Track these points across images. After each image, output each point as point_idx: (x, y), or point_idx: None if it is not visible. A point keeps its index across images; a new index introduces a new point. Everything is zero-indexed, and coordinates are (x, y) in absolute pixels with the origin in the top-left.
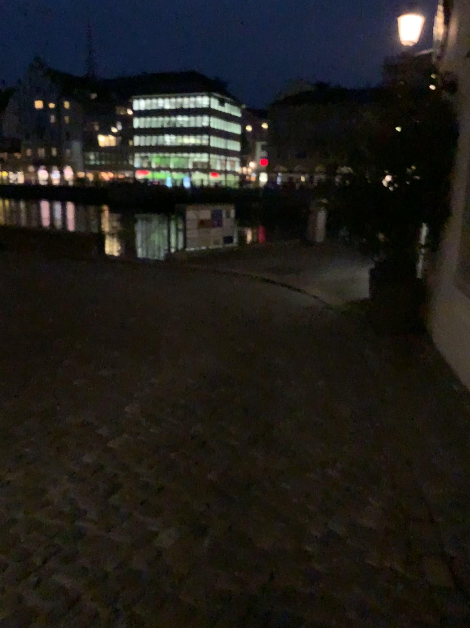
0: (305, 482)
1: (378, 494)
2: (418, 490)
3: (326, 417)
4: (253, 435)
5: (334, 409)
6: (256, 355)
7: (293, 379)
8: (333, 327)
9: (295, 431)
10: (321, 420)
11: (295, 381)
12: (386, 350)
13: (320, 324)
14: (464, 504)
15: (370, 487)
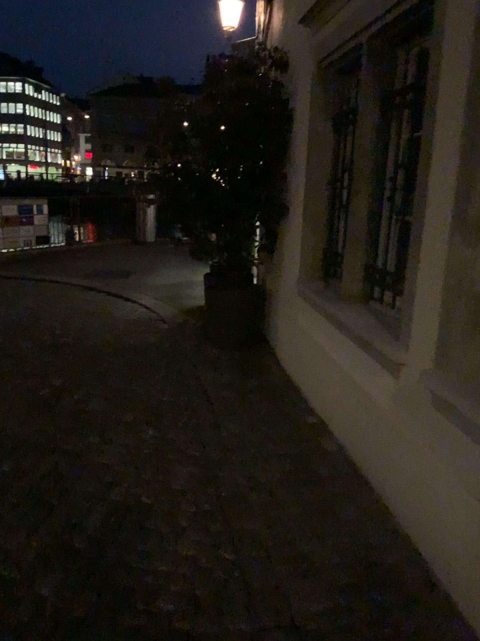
0: (126, 640)
1: (238, 638)
2: (292, 613)
3: (157, 495)
4: (45, 552)
5: (169, 477)
6: (64, 400)
7: (113, 434)
8: (166, 348)
9: (113, 529)
10: (151, 501)
11: (116, 436)
12: (229, 376)
13: (150, 345)
14: (356, 627)
15: (225, 625)
